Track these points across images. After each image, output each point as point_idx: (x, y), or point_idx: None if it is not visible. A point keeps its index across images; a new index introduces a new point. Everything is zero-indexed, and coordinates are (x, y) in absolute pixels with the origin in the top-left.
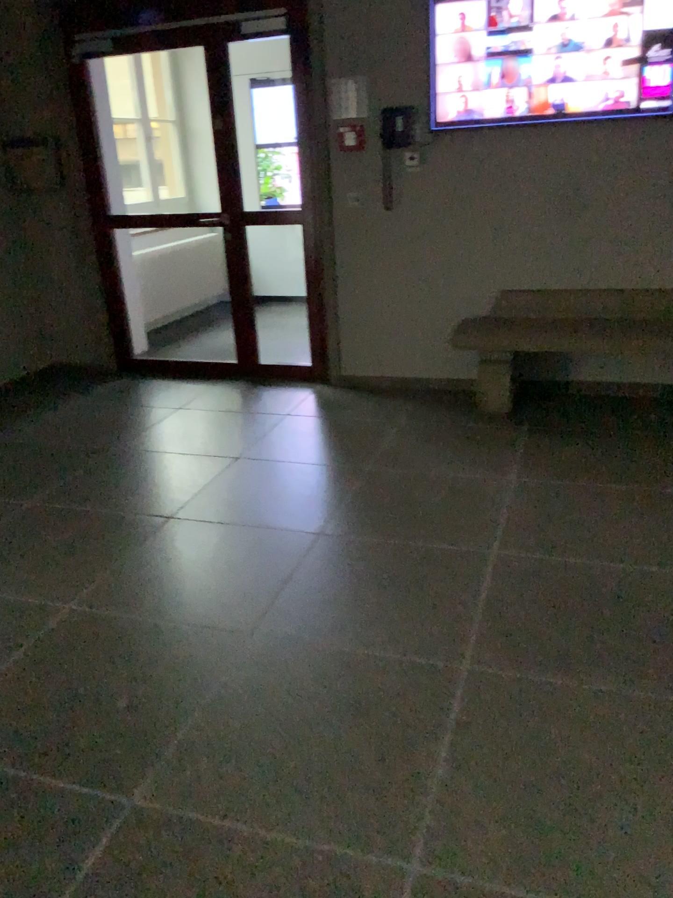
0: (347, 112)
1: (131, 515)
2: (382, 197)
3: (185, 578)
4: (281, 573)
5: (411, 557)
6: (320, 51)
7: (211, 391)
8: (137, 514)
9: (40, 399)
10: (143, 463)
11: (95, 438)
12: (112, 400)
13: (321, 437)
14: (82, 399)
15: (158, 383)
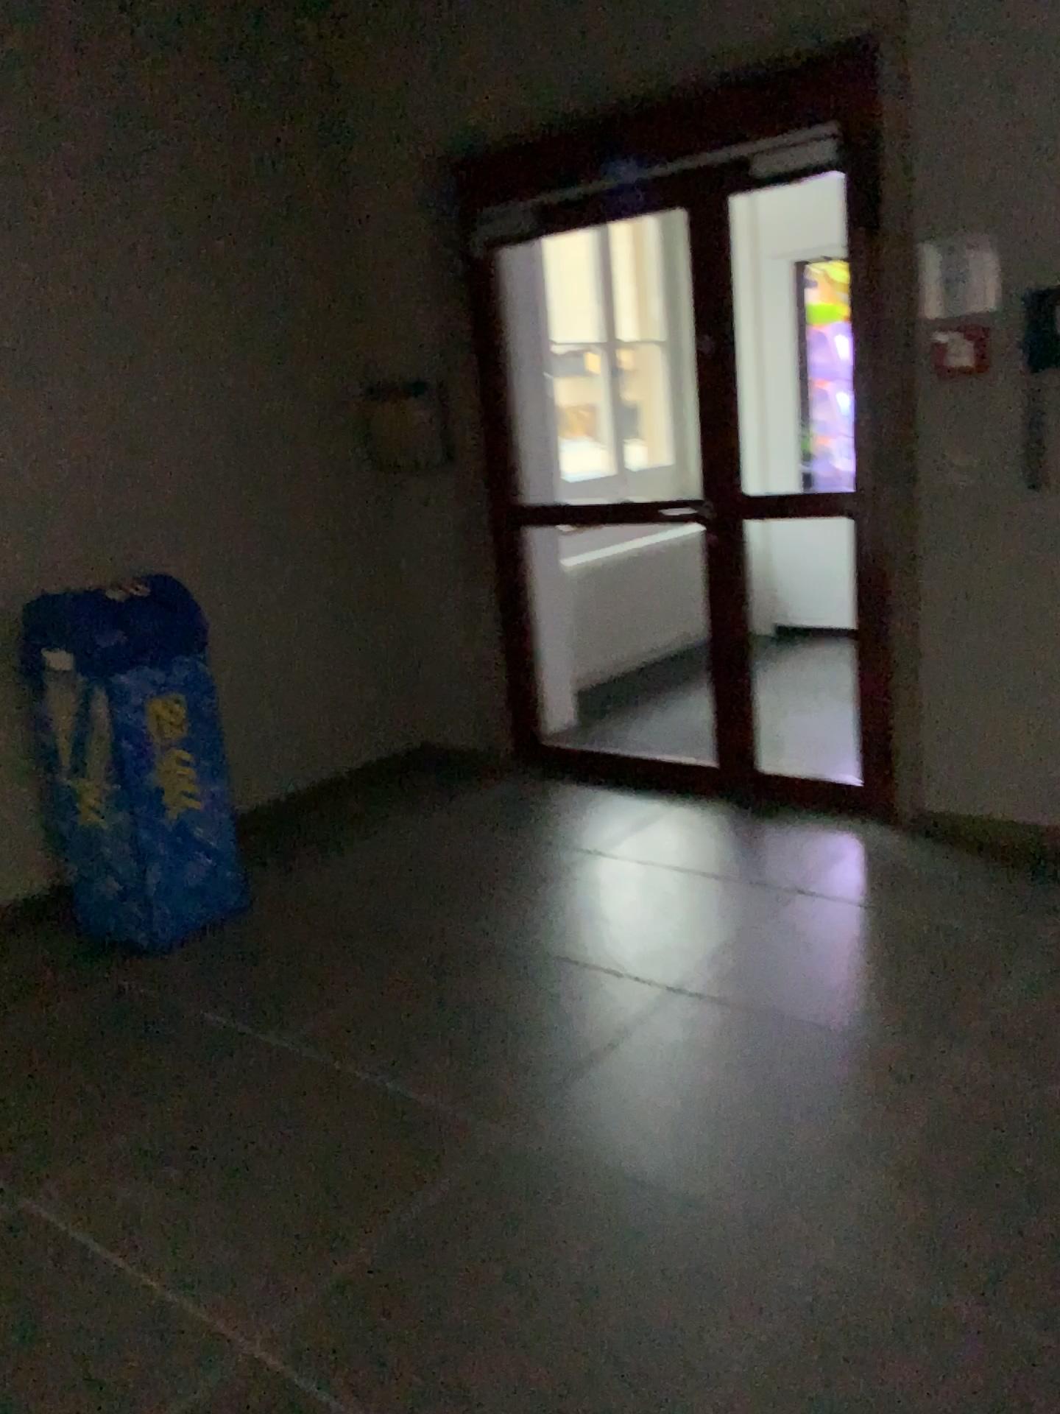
0: (954, 303)
1: (446, 1117)
2: (1025, 466)
3: (500, 1328)
4: (710, 1370)
5: (1050, 1395)
6: (904, 193)
7: (667, 823)
8: (457, 1113)
9: (380, 813)
10: (504, 981)
11: (438, 910)
12: (491, 827)
13: (864, 962)
14: (446, 819)
15: (578, 797)
